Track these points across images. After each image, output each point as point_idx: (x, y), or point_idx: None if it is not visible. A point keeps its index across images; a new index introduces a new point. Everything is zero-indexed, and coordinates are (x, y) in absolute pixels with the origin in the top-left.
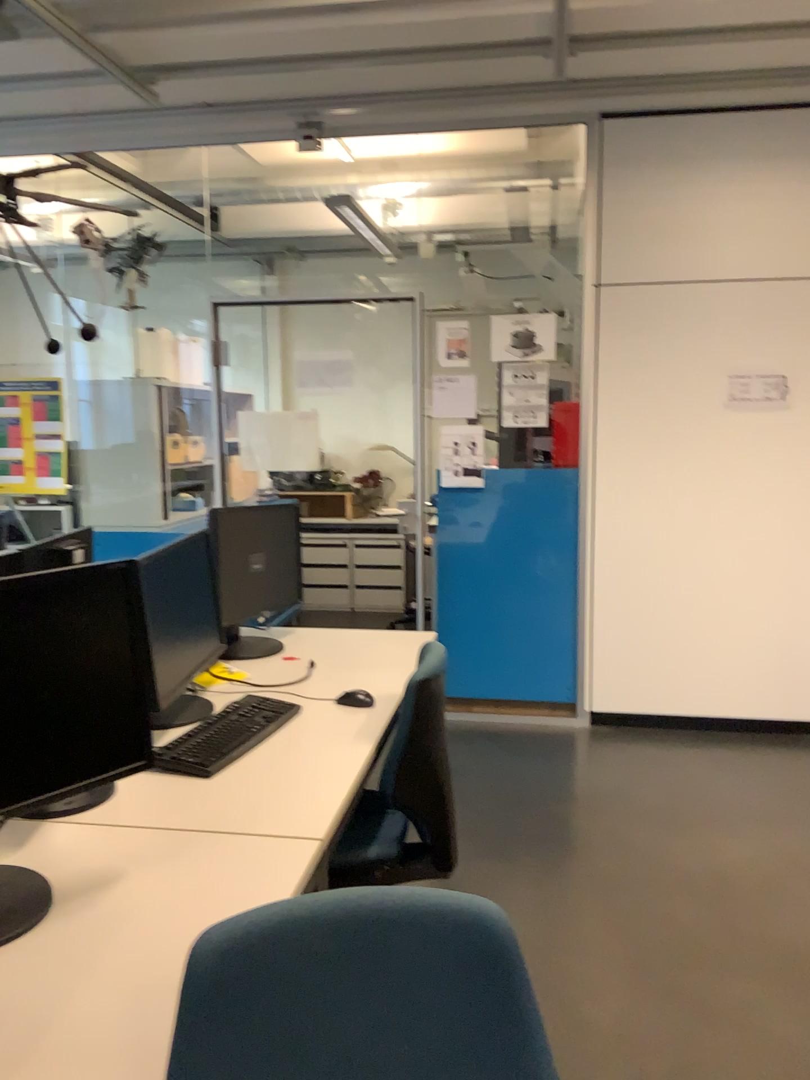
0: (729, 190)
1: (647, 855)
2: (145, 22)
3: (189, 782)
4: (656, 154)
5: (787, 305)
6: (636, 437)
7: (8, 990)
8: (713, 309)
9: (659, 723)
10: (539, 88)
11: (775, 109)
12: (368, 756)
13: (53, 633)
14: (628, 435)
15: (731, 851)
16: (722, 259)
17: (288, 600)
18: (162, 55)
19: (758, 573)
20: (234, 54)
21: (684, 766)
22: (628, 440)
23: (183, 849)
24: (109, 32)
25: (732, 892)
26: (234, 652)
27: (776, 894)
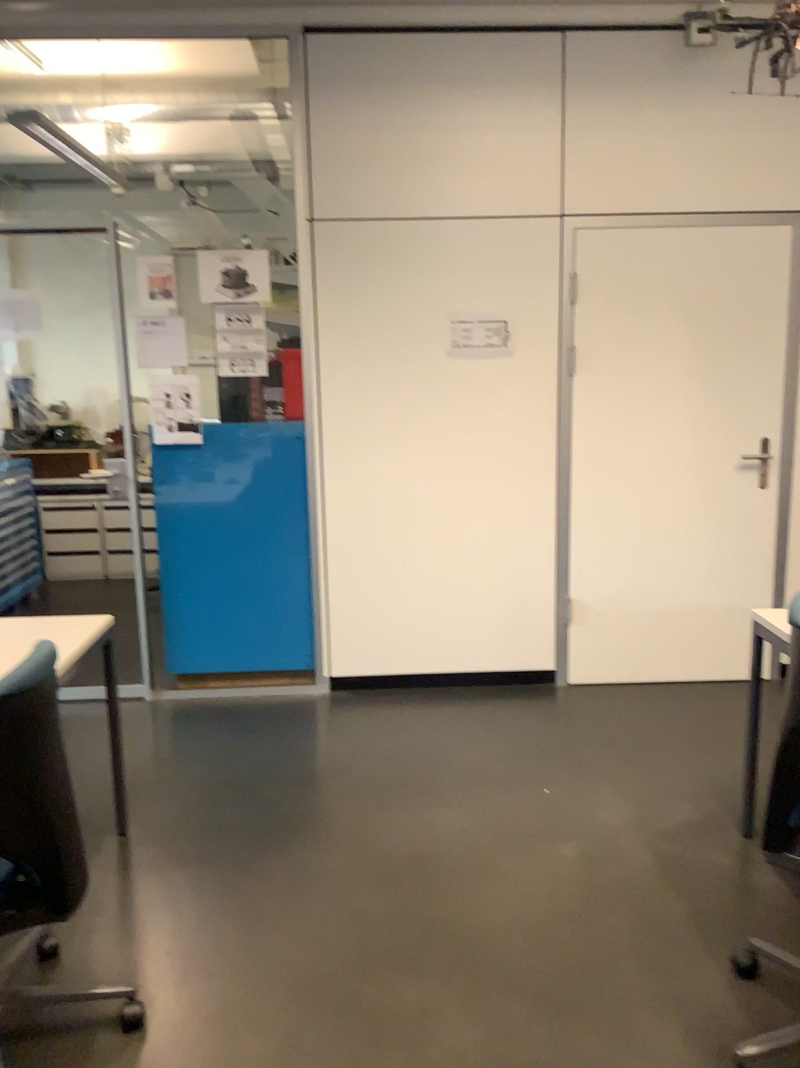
0: (444, 118)
1: (357, 838)
2: None
3: None
4: (366, 75)
5: (508, 244)
6: (362, 385)
7: None
8: (434, 247)
9: (401, 682)
10: None
11: (485, 30)
12: None
13: None
14: (353, 384)
15: (445, 823)
16: (441, 194)
17: None
18: None
19: (491, 524)
20: None
21: (417, 730)
22: (353, 388)
23: None
24: None
25: (437, 873)
26: None
27: (481, 869)
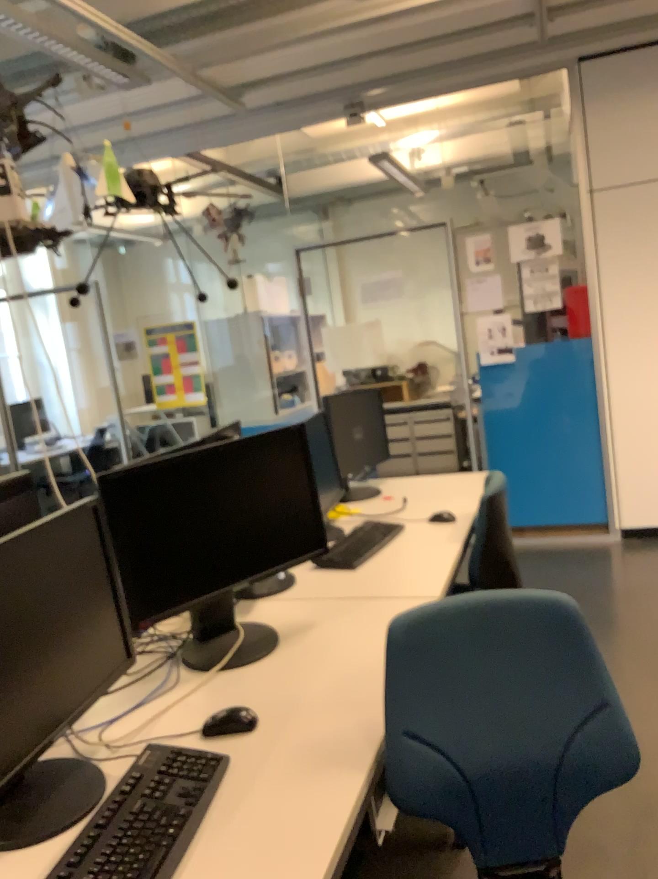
0: None
1: None
2: (235, 57)
3: (341, 573)
4: (627, 80)
5: None
6: (634, 306)
7: (268, 680)
8: None
9: None
10: (527, 47)
11: None
12: (459, 549)
13: (260, 470)
14: (628, 306)
15: None
16: None
17: (380, 458)
18: (247, 76)
19: None
20: (297, 66)
21: None
22: (628, 309)
23: (349, 607)
24: (211, 68)
25: None
26: (349, 495)
27: None
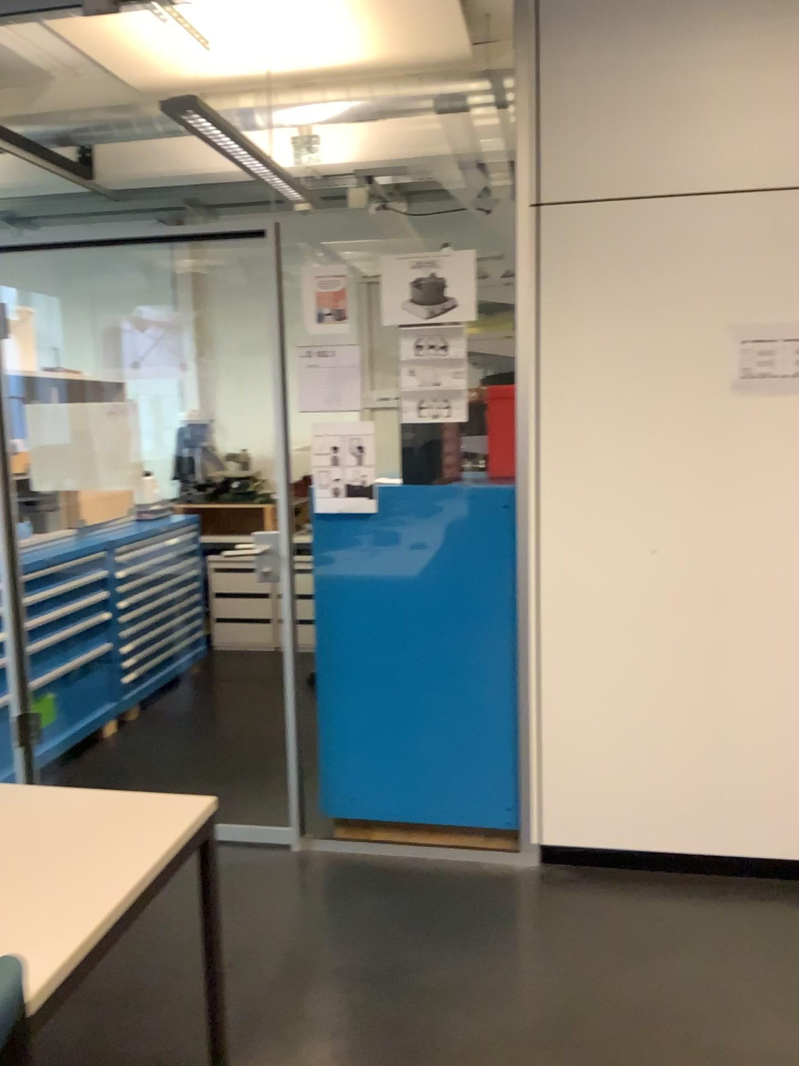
0: (740, 47)
1: None
2: None
3: None
4: None
5: None
6: (601, 436)
7: None
8: (716, 237)
9: (642, 860)
10: None
11: None
12: None
13: None
14: (589, 434)
15: None
16: (730, 159)
17: None
18: None
19: (790, 642)
20: None
21: (676, 960)
22: (588, 440)
23: None
24: None
25: None
26: None
27: None
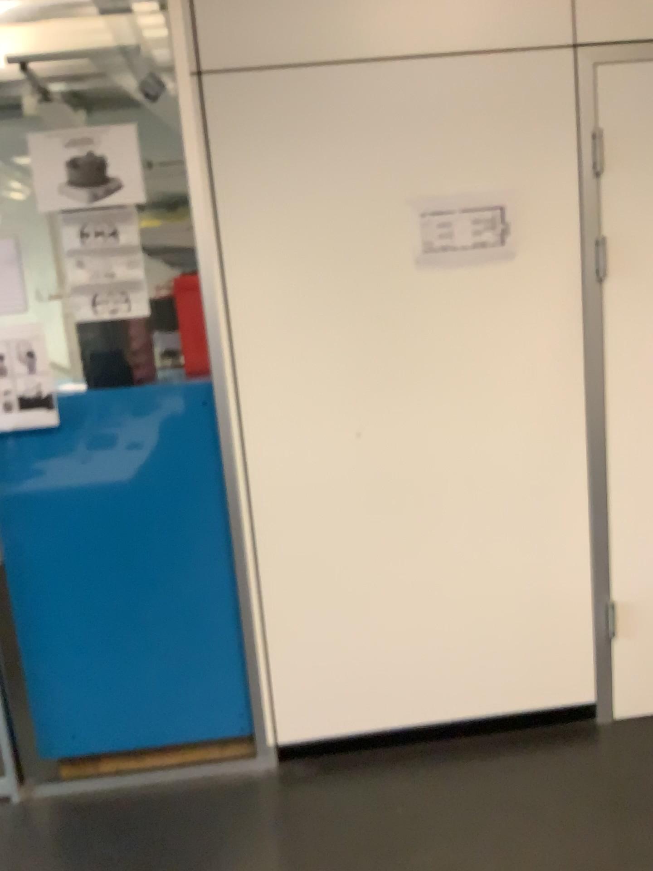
0: None
1: None
2: None
3: None
4: None
5: (496, 93)
6: (292, 321)
7: None
8: (387, 105)
9: (378, 739)
10: None
11: None
12: None
13: None
14: (280, 320)
15: None
16: (392, 21)
17: None
18: None
19: (494, 507)
20: None
21: (424, 854)
22: (280, 326)
23: None
24: None
25: None
26: None
27: None
